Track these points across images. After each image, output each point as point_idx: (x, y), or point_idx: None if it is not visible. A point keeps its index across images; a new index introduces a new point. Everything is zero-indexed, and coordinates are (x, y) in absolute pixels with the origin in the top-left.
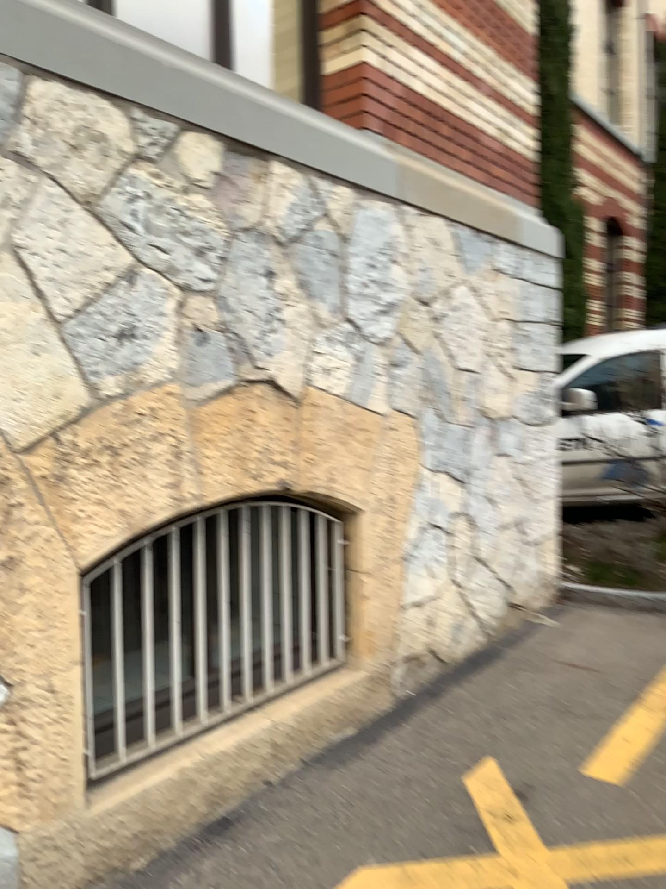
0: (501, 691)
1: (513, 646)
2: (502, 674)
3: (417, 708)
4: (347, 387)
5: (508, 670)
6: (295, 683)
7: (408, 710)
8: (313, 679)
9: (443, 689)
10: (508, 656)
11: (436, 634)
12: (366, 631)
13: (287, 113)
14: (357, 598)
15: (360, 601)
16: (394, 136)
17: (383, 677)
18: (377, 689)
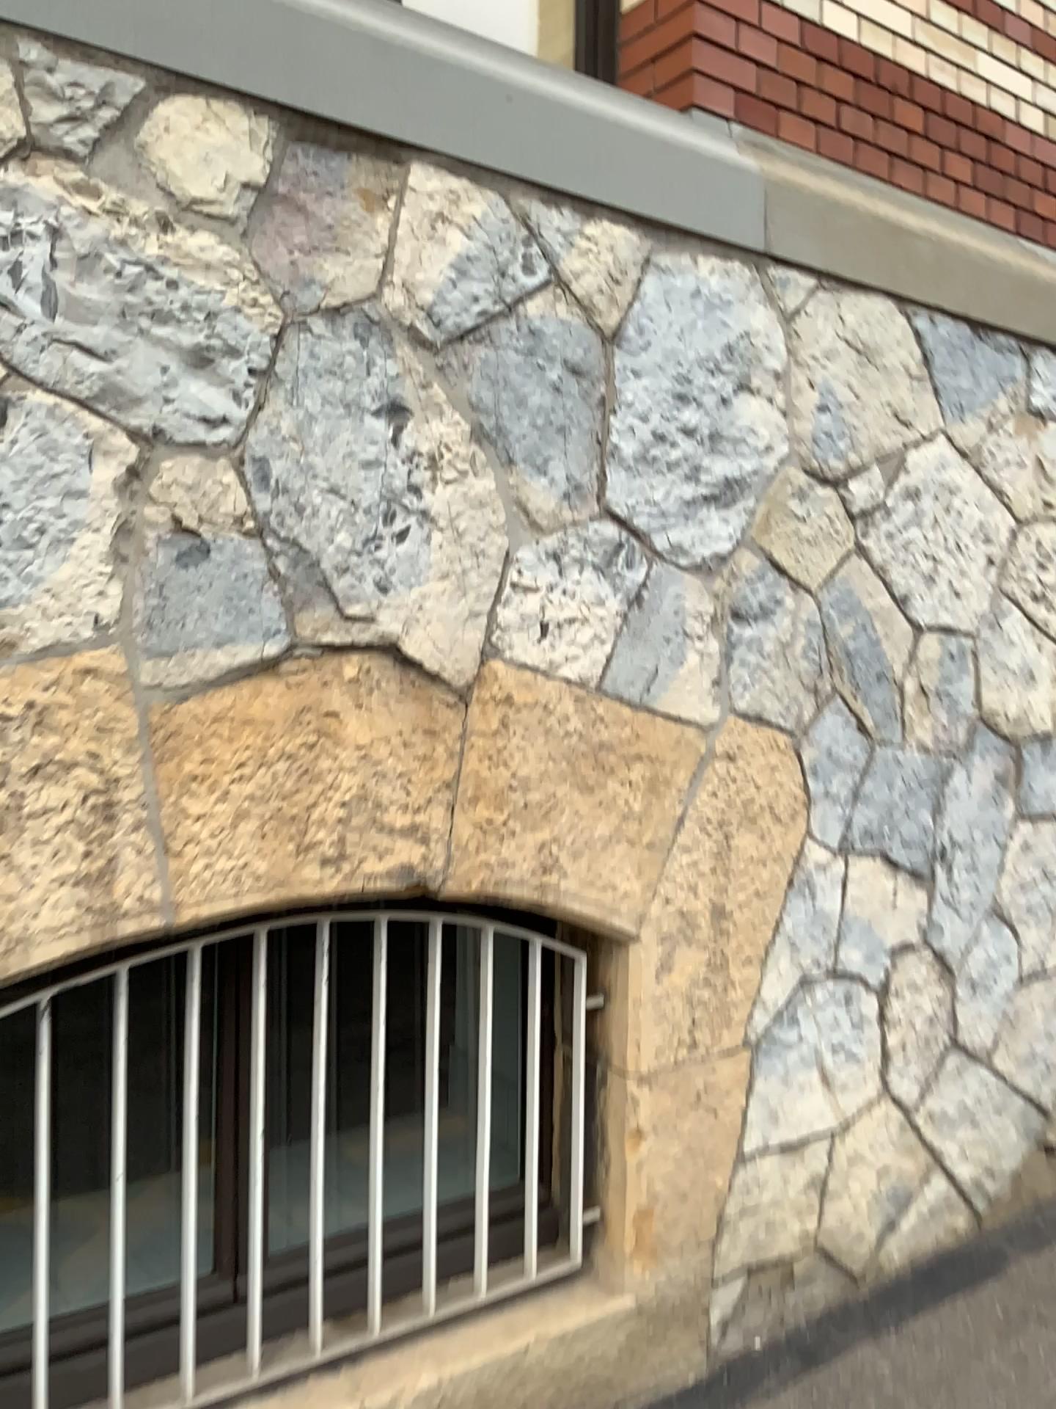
0: (973, 1381)
1: (1036, 1249)
2: (990, 1328)
3: (763, 1390)
4: (593, 665)
5: (1007, 1319)
6: (452, 1314)
7: (738, 1394)
8: (500, 1305)
9: (839, 1348)
10: (1017, 1278)
11: (829, 1219)
12: (639, 1207)
13: (451, 56)
14: (618, 1131)
15: (625, 1140)
16: (765, 122)
17: (676, 1314)
18: (656, 1344)
